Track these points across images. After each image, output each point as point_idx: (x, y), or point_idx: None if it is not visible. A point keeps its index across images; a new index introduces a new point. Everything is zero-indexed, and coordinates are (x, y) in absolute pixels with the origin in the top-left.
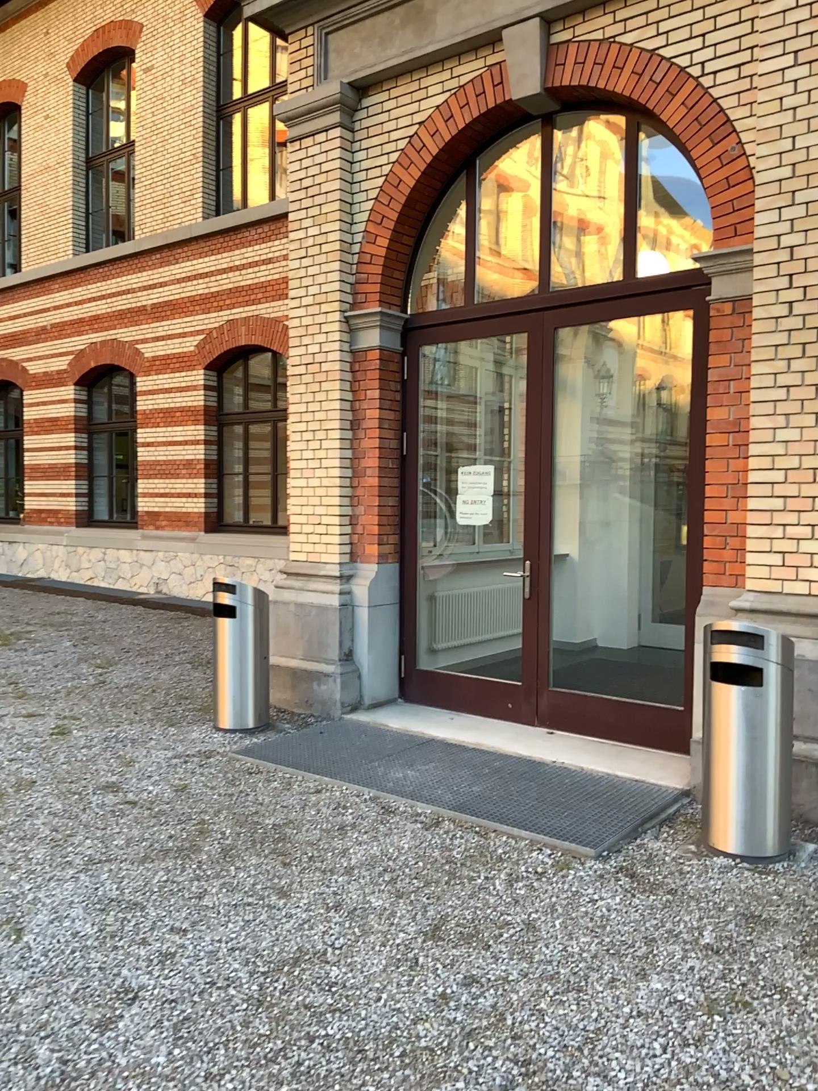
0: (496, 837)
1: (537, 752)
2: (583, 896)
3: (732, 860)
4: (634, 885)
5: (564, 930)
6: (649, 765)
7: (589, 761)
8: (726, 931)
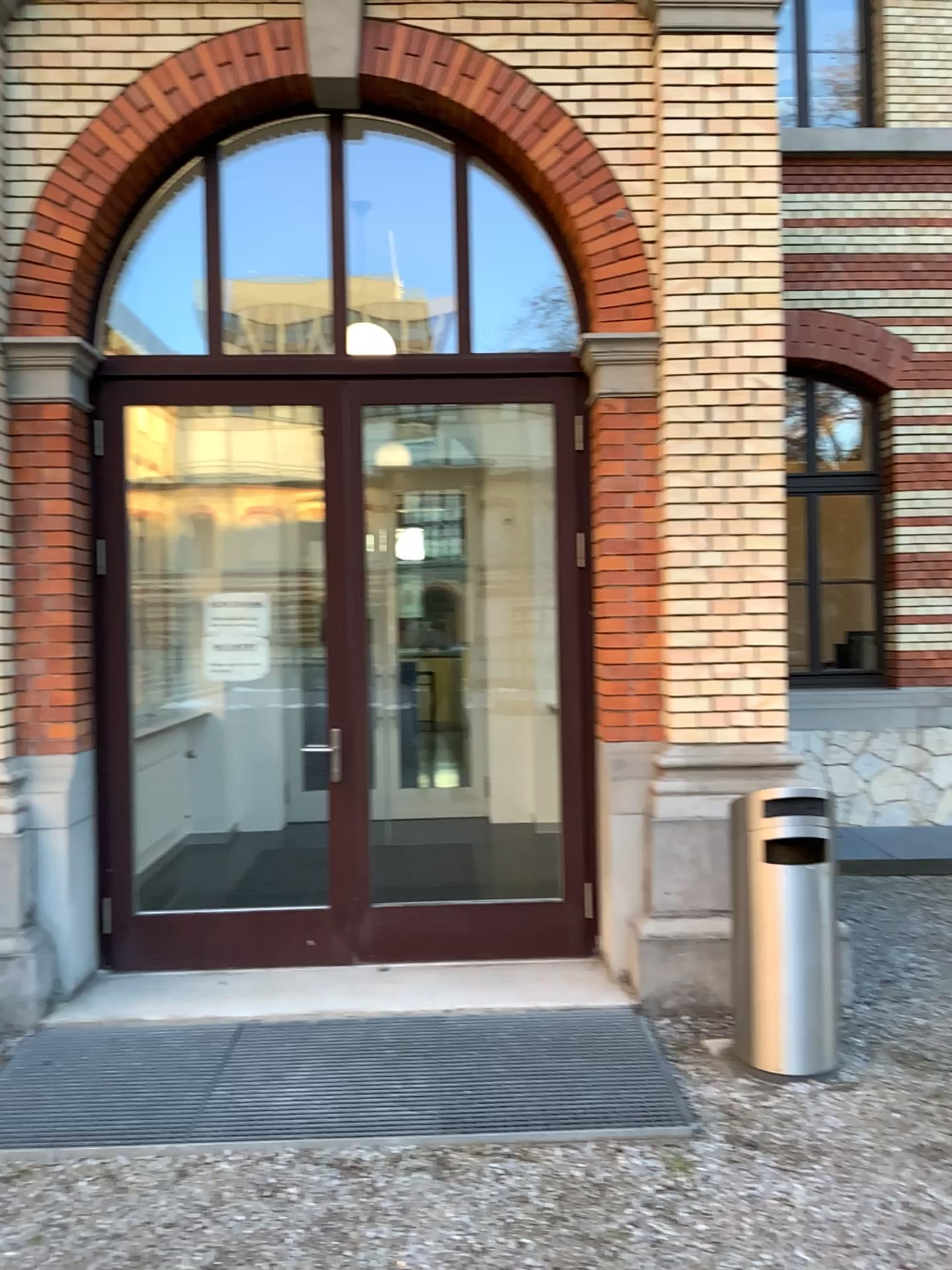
0: (554, 1151)
1: (416, 1003)
2: (772, 1199)
3: (810, 1082)
4: (785, 1157)
5: (832, 1263)
6: (558, 984)
7: (491, 998)
8: (946, 1180)
